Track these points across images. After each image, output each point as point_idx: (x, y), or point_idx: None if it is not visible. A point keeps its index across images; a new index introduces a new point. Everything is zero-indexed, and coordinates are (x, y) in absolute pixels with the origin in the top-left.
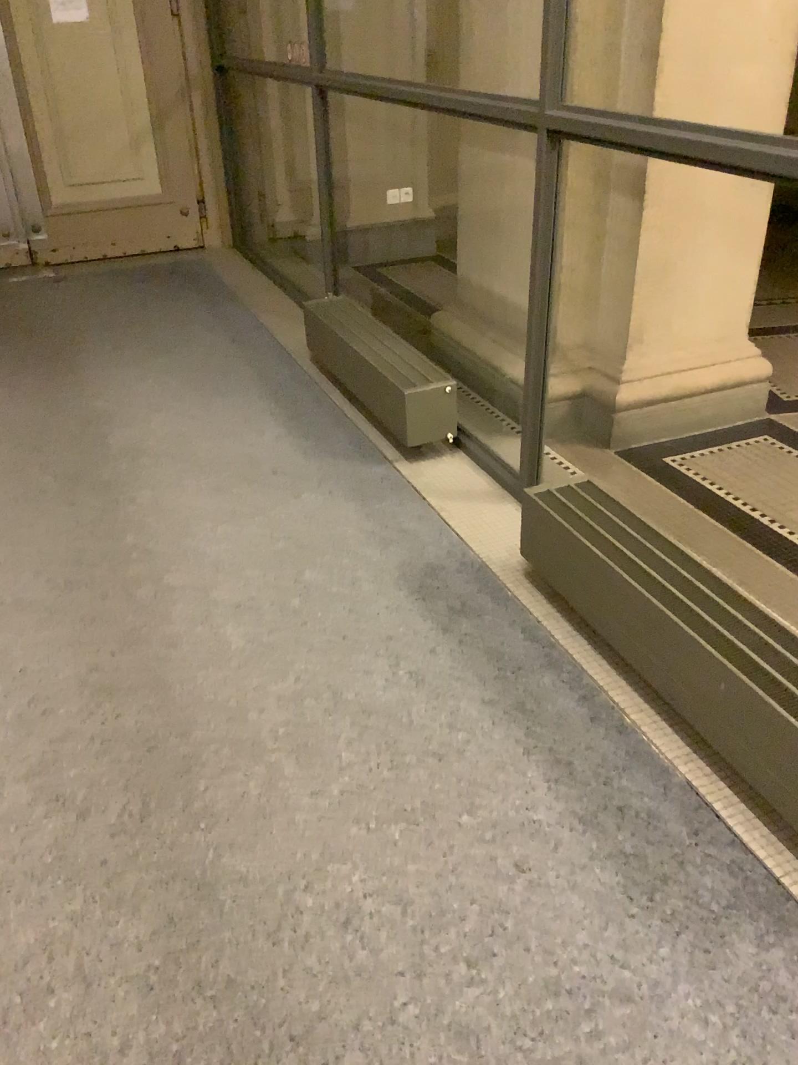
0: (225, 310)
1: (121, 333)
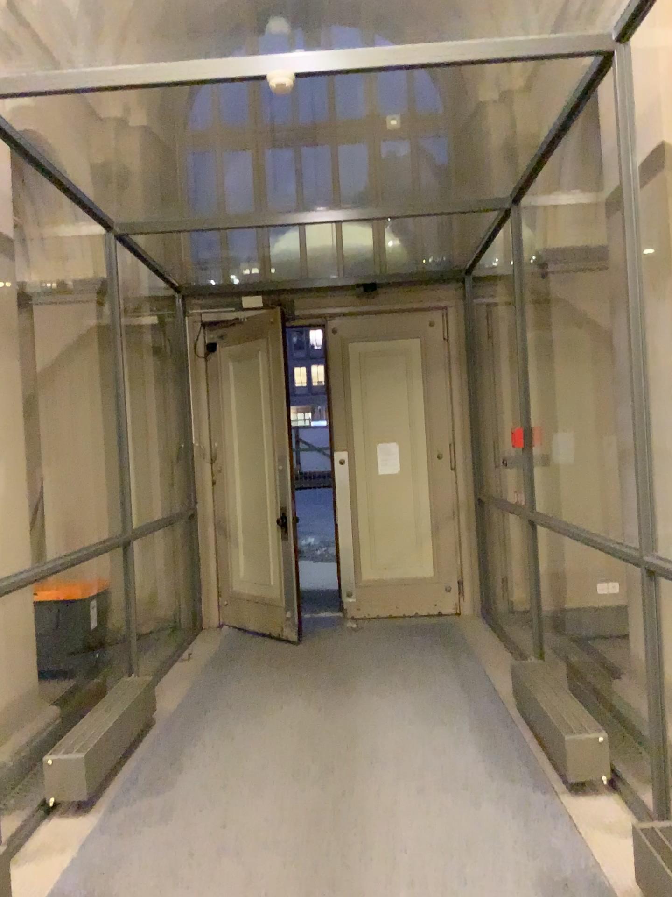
0: (455, 661)
1: (380, 671)
